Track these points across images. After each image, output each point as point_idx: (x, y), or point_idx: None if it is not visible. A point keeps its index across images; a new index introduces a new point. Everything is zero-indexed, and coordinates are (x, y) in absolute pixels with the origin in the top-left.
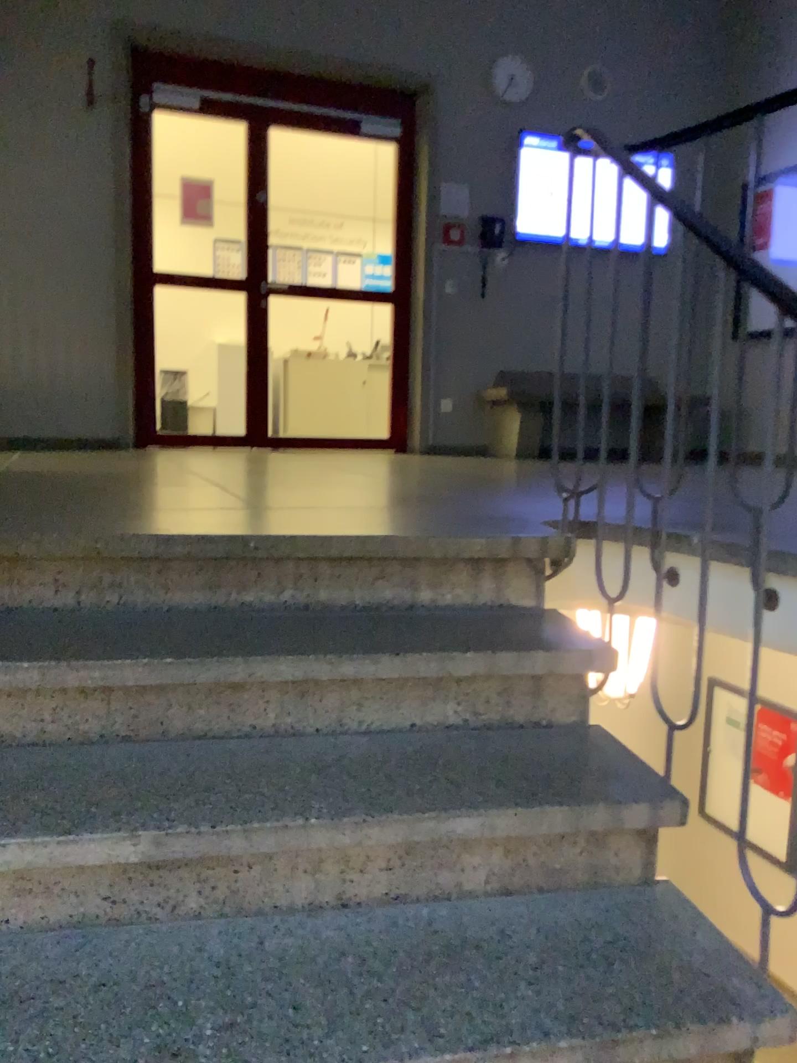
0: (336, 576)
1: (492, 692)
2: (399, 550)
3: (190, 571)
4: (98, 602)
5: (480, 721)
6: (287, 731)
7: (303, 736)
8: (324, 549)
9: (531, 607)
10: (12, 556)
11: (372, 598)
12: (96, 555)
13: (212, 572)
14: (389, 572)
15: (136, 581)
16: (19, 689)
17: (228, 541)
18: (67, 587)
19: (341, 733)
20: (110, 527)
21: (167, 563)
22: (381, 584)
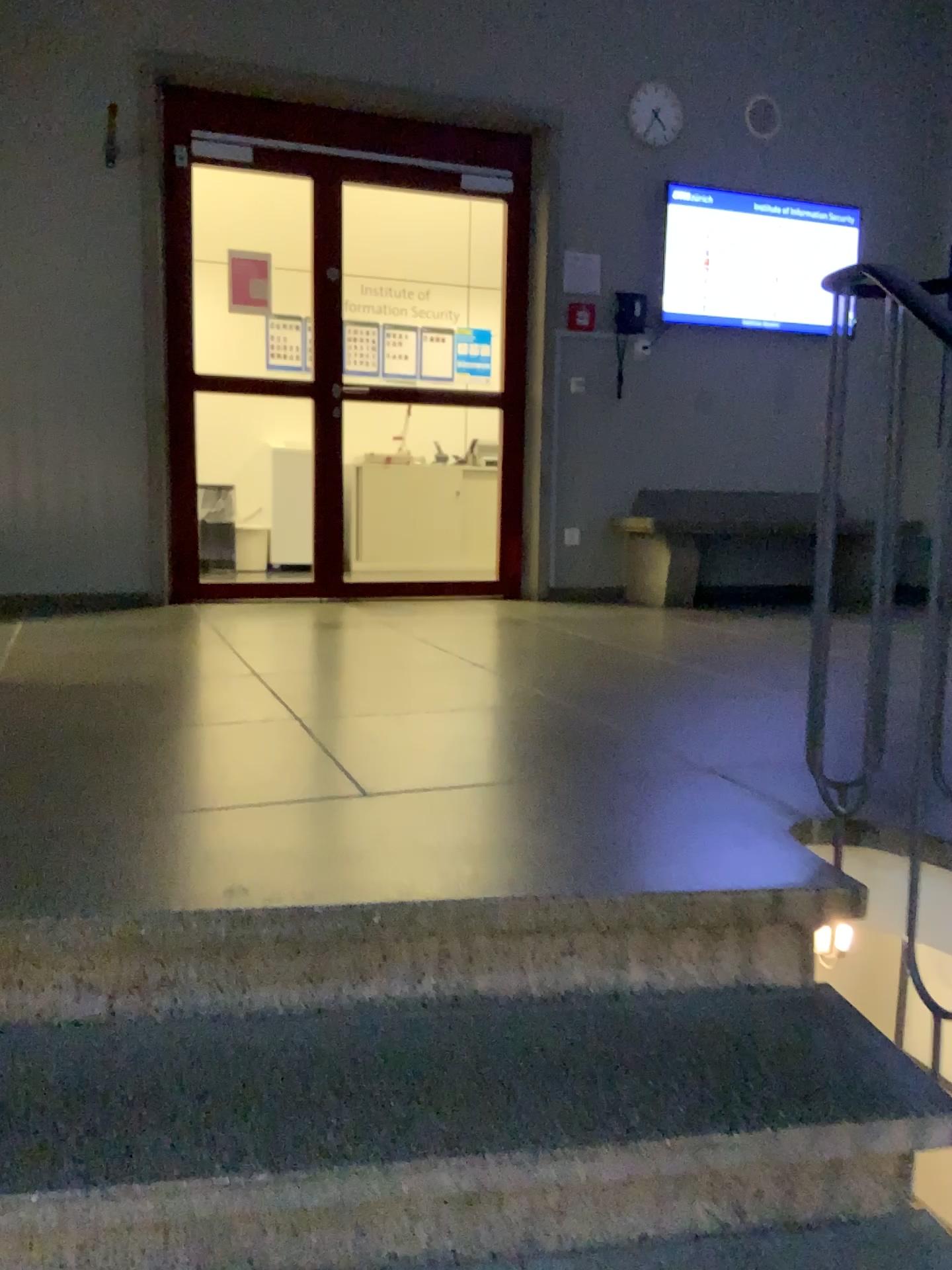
0: (503, 953)
1: (767, 1181)
2: (598, 913)
3: (281, 955)
4: (141, 1011)
5: (745, 1223)
6: (446, 1256)
7: (472, 1263)
8: (484, 916)
9: (797, 994)
10: (9, 948)
11: (556, 985)
12: (138, 940)
13: (314, 956)
14: (582, 946)
15: (199, 976)
16: (21, 1223)
17: (338, 910)
18: (93, 989)
19: (531, 1253)
20: (157, 879)
21: (245, 946)
22: (570, 964)
